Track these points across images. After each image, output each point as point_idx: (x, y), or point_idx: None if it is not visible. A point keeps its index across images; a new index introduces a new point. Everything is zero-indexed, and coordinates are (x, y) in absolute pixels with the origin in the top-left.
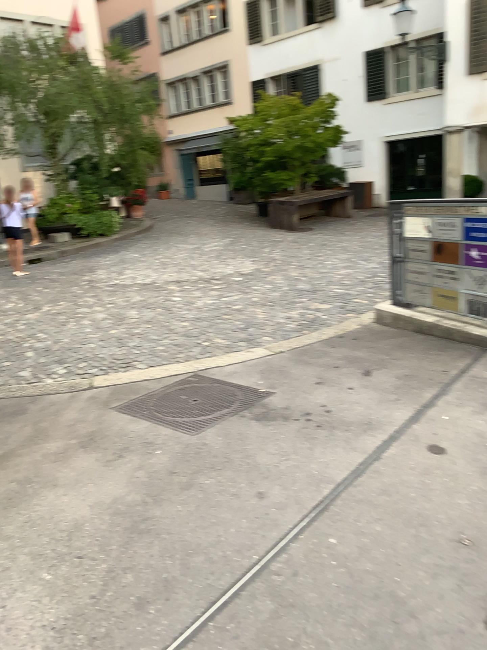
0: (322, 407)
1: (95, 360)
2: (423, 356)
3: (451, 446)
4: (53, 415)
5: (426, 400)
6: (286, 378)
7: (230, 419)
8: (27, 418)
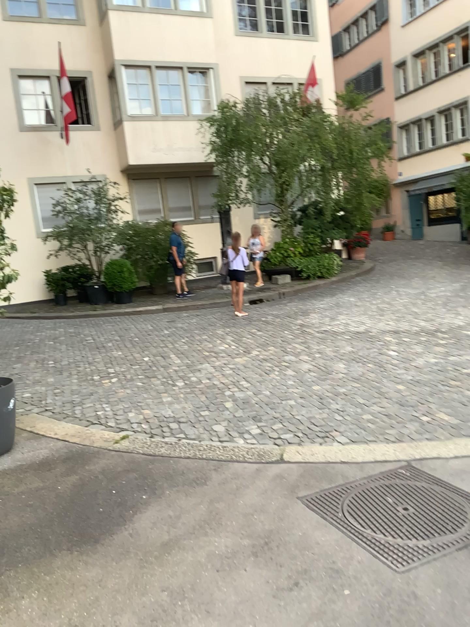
0: None
1: (292, 425)
2: None
3: None
4: (232, 495)
5: None
6: None
7: (455, 558)
8: (205, 493)
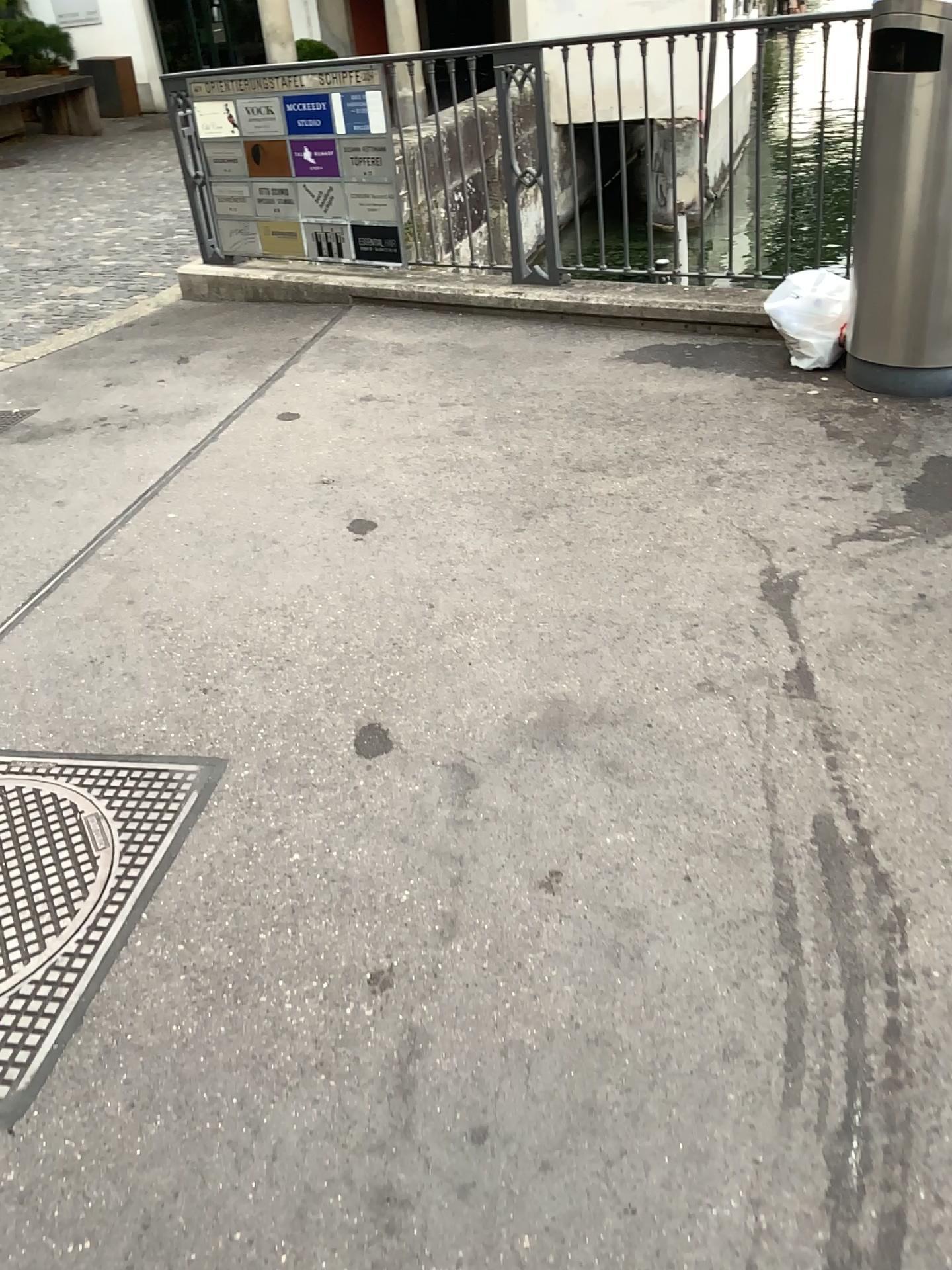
0: (121, 409)
1: None
2: (262, 328)
3: (307, 408)
4: None
5: (271, 372)
6: (53, 390)
7: None
8: None
